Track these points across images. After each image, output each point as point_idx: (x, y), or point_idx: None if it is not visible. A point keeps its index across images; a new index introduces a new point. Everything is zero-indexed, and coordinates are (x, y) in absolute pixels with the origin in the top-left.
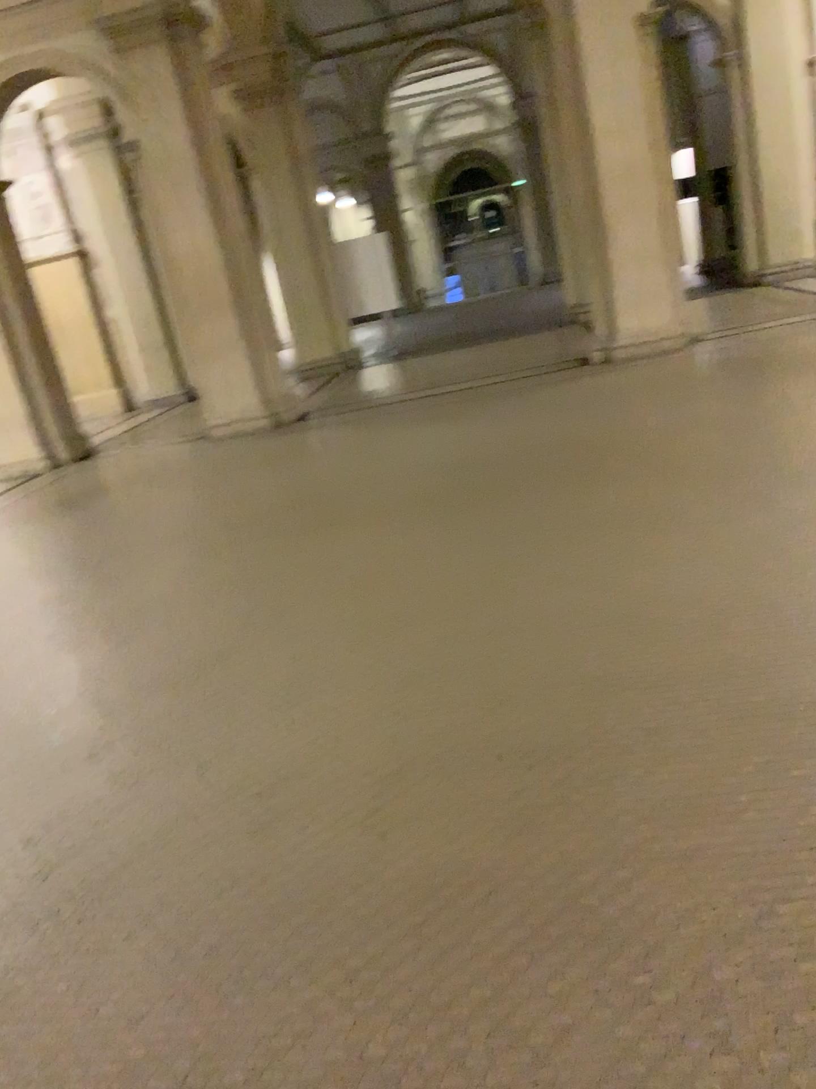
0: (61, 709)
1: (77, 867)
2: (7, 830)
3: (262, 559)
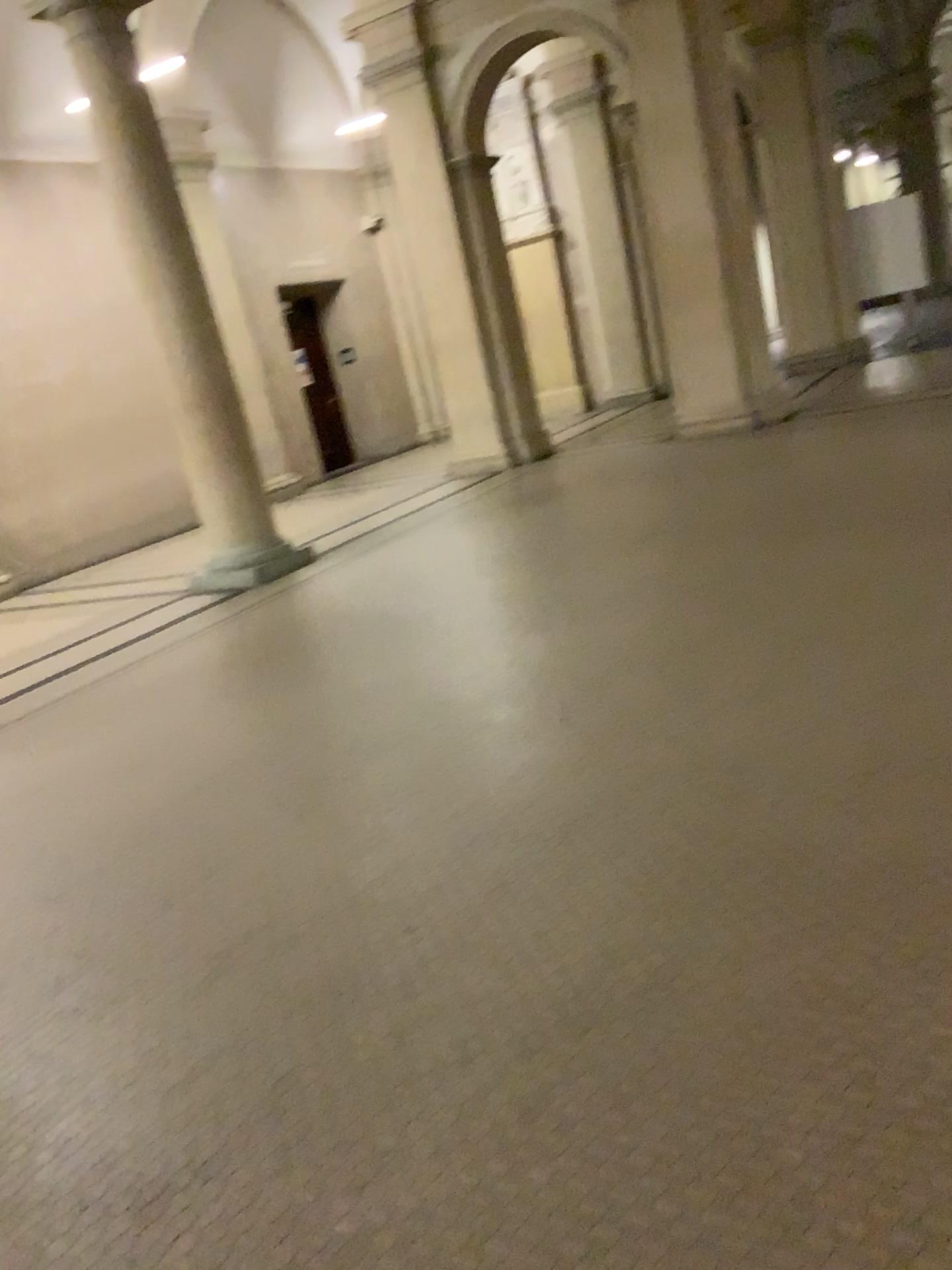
0: (538, 675)
1: (562, 798)
2: (496, 764)
3: (743, 556)
